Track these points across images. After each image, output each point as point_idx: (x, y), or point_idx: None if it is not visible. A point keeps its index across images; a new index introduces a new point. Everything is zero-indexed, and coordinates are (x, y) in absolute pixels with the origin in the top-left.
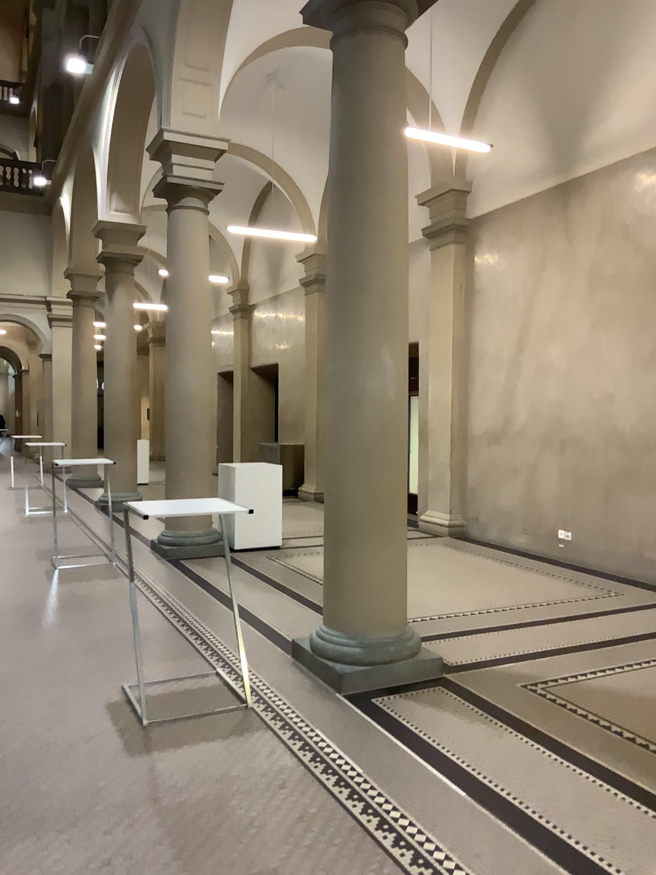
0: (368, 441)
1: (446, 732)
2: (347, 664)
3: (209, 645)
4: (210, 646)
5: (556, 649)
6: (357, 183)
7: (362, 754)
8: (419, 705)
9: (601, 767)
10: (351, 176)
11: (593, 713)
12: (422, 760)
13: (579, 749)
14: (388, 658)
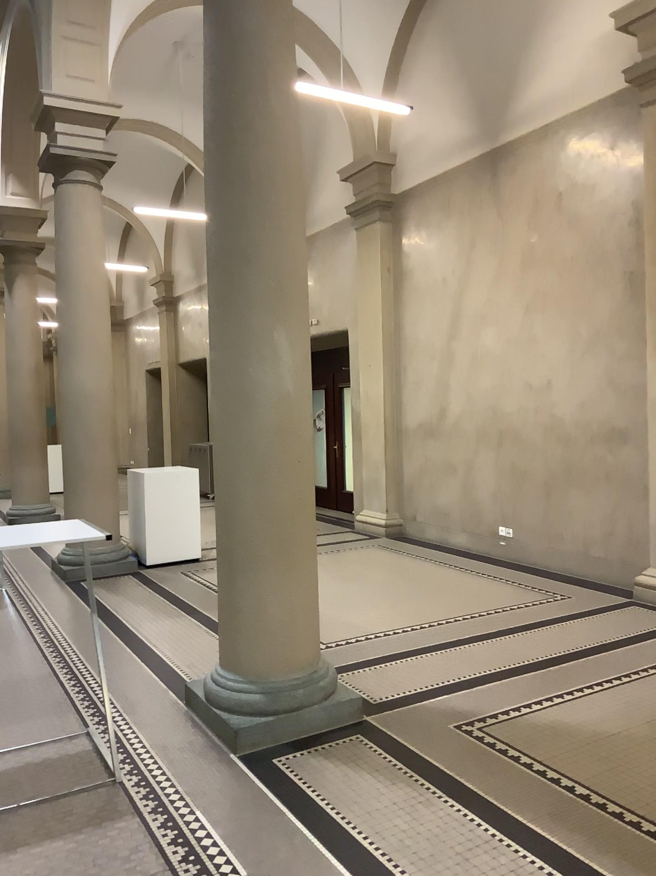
0: (261, 442)
1: (359, 803)
2: (244, 715)
3: (85, 694)
4: (86, 696)
5: (496, 674)
6: (236, 127)
7: (249, 848)
8: (331, 764)
9: (549, 845)
10: (229, 119)
11: (539, 760)
12: (325, 852)
13: (522, 817)
14: (295, 703)
